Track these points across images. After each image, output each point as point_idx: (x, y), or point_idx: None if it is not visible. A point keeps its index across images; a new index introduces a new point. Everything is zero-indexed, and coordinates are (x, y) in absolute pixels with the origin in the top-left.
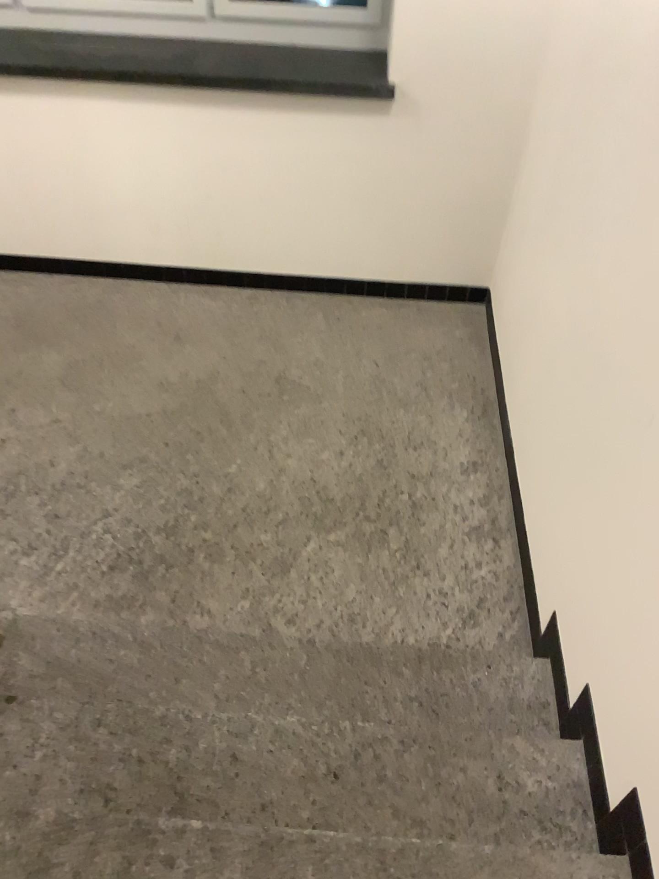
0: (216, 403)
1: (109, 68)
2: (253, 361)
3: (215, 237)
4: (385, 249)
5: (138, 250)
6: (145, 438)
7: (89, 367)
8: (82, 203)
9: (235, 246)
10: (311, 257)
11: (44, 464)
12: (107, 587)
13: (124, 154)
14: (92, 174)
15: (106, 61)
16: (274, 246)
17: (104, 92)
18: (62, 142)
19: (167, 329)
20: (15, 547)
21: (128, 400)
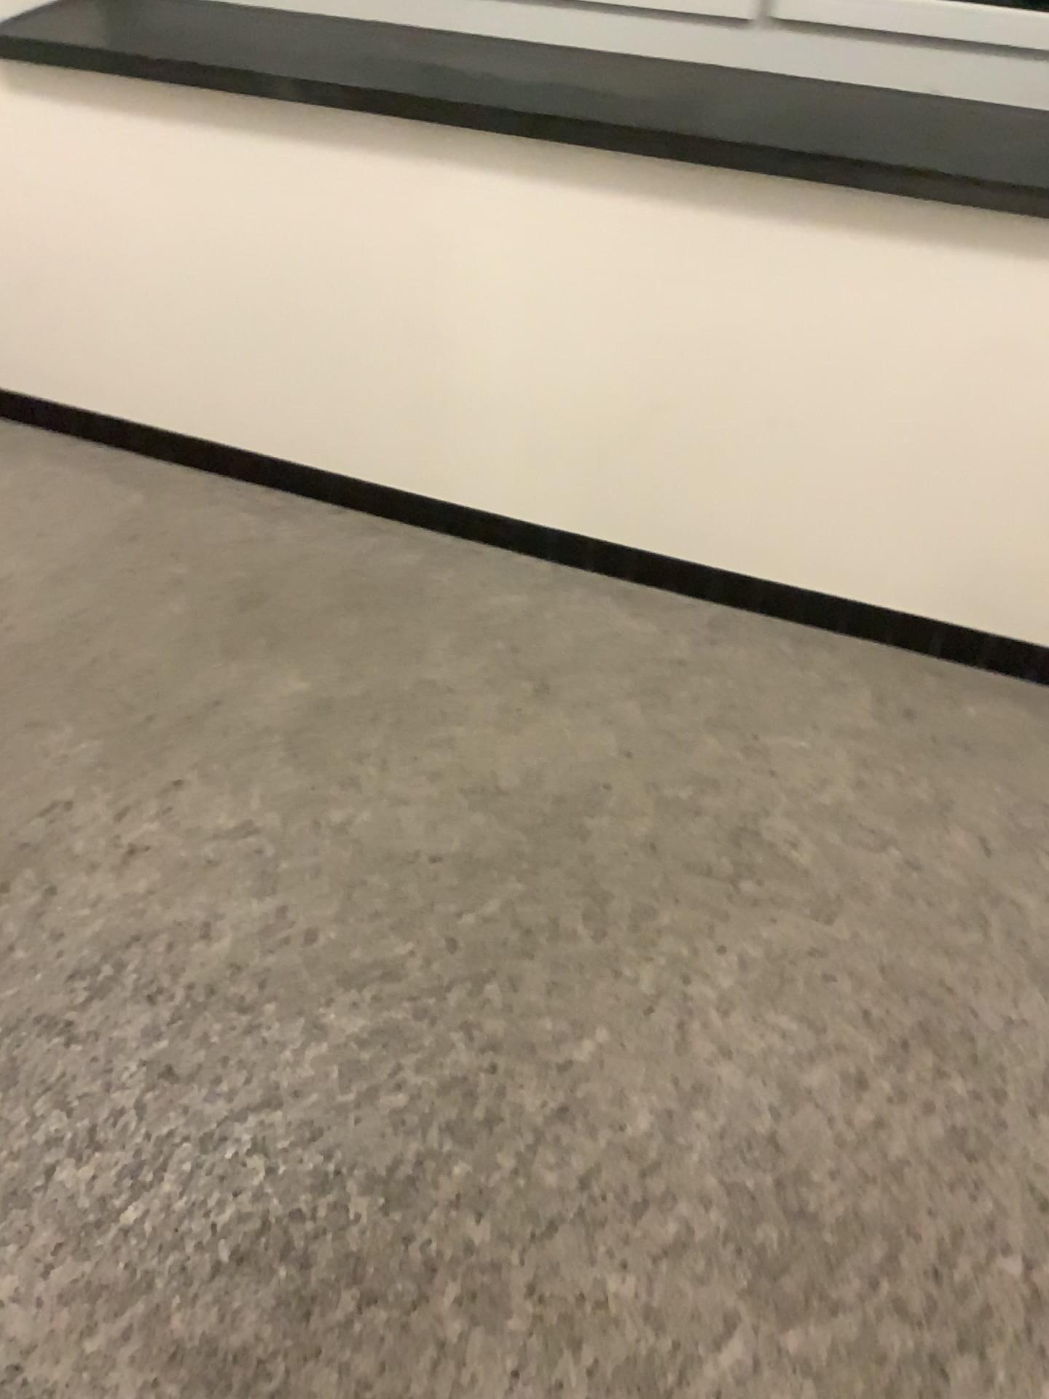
0: (585, 861)
1: (509, 116)
2: (687, 773)
3: (662, 488)
4: (1045, 573)
5: (503, 489)
6: (413, 914)
7: (349, 719)
8: (411, 383)
9: (700, 512)
10: (863, 561)
11: (193, 930)
12: (218, 1313)
13: (506, 295)
14: (437, 329)
15: (505, 101)
16: (786, 527)
17: (486, 161)
18: (390, 258)
19: (526, 662)
20: (66, 1130)
21: (403, 812)
